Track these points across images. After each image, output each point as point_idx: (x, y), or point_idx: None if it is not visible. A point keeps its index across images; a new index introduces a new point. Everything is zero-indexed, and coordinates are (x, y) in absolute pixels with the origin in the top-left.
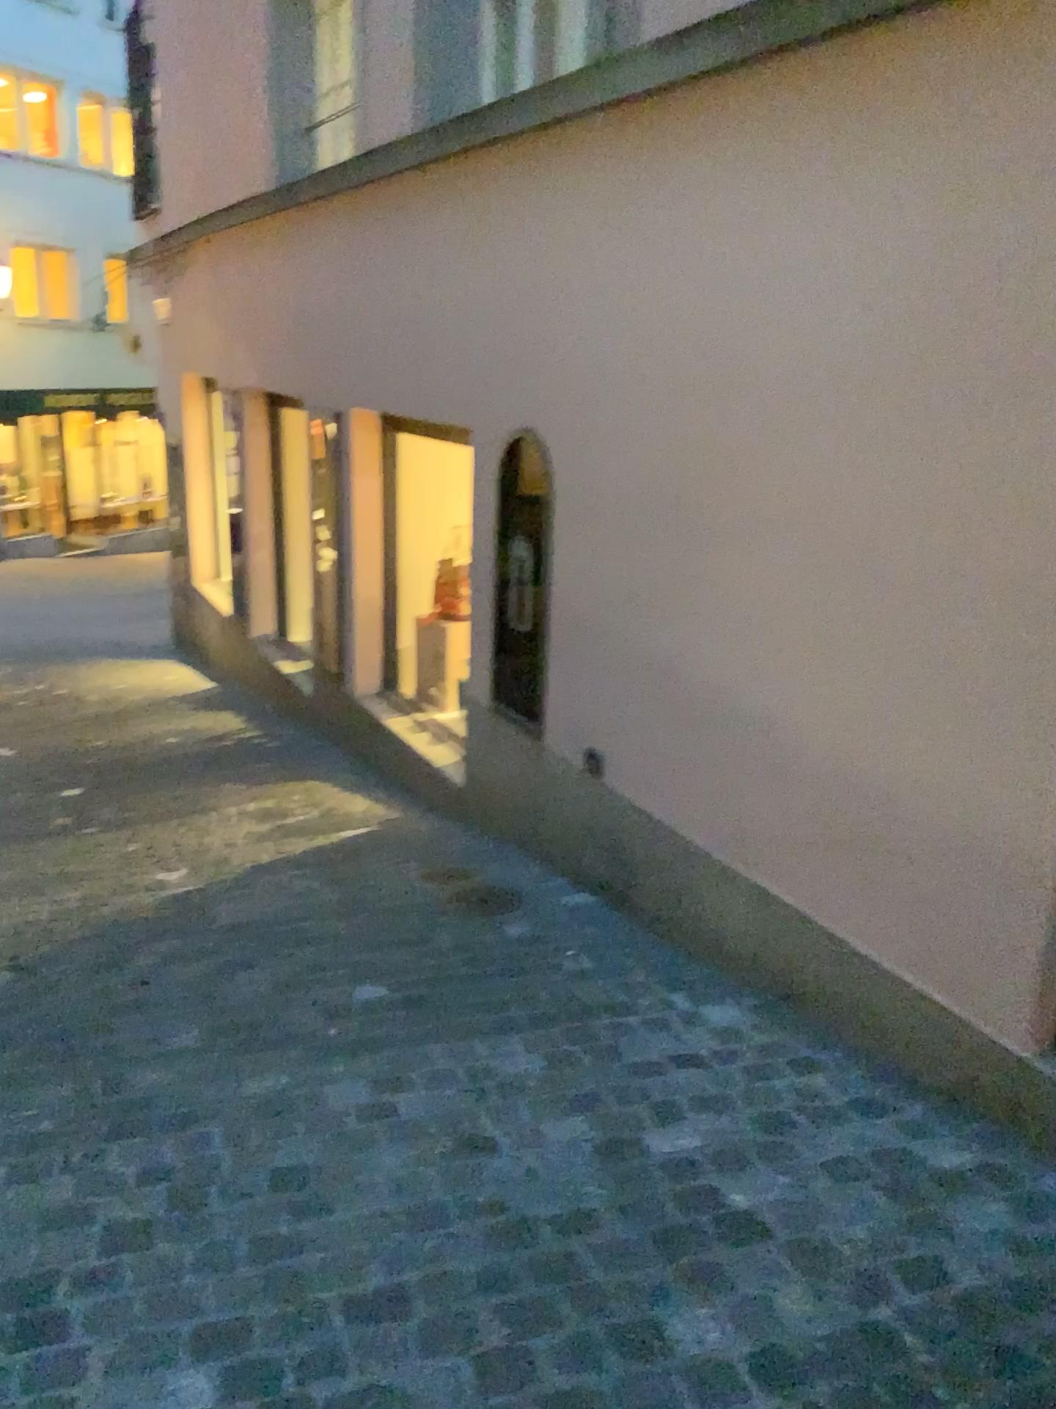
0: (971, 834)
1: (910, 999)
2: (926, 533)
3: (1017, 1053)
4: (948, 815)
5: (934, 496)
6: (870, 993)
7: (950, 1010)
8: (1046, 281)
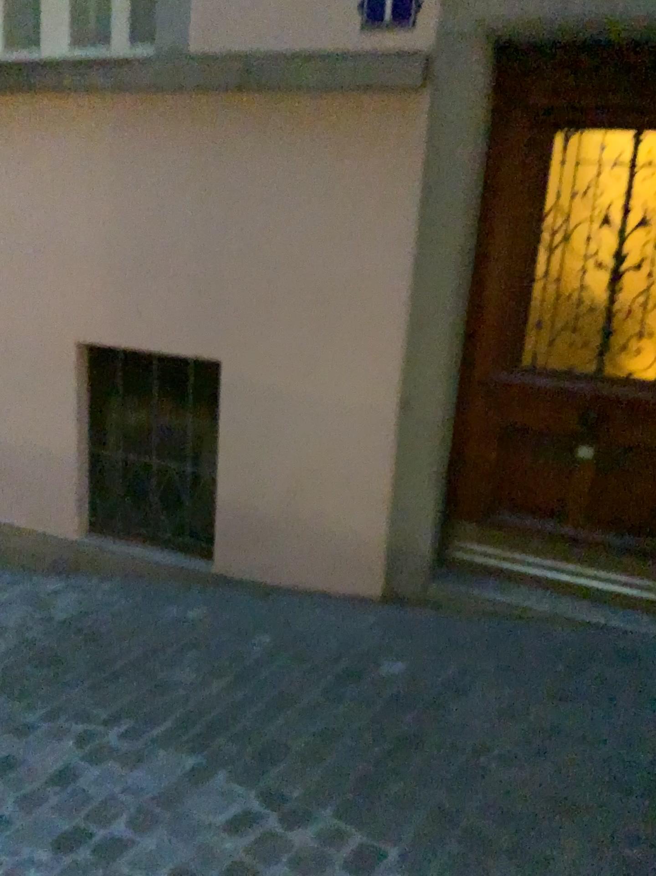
0: (45, 453)
1: (30, 535)
2: (5, 324)
3: (77, 540)
4: (34, 447)
5: (6, 308)
6: (11, 540)
7: (48, 533)
8: (39, 218)
